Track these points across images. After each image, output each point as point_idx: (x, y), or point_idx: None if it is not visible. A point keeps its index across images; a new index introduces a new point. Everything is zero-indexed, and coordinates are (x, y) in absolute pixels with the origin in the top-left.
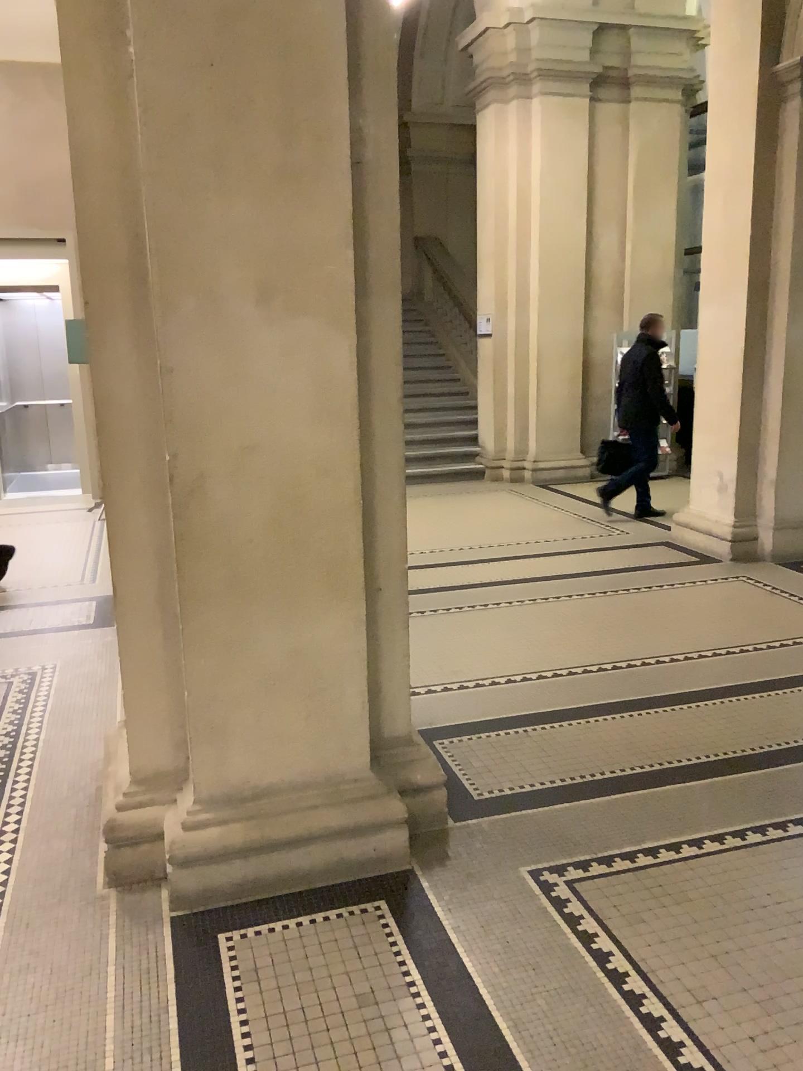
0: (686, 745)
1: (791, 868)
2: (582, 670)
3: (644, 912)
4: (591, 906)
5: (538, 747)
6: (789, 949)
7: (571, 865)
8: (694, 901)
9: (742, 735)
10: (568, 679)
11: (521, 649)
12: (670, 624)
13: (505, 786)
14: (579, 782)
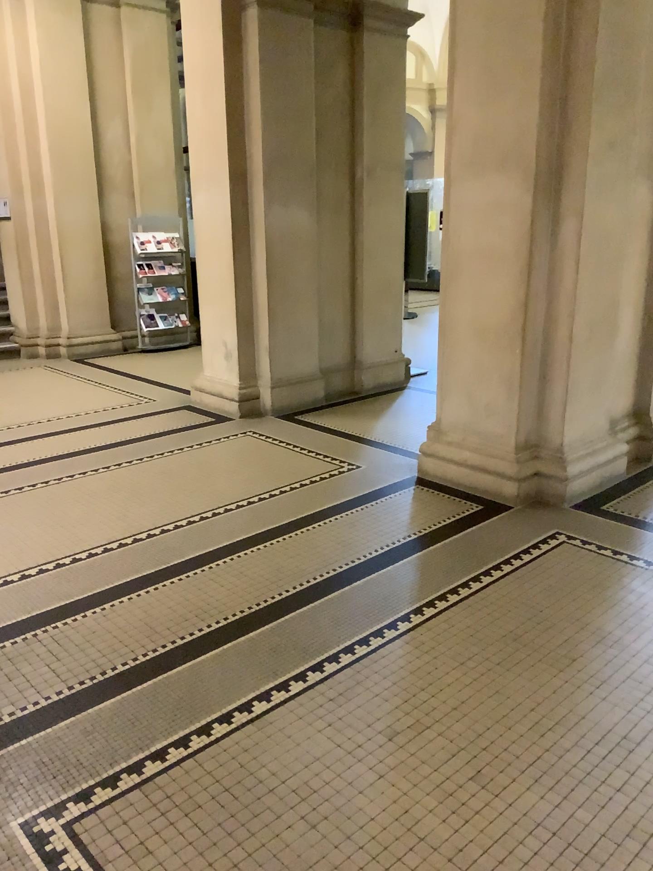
0: (198, 616)
1: (294, 735)
2: (102, 550)
3: (148, 844)
4: (90, 854)
5: (48, 652)
6: (294, 842)
7: (72, 801)
8: (202, 809)
9: (250, 593)
10: (87, 563)
11: (40, 537)
12: (187, 487)
13: (5, 714)
14: (89, 685)
